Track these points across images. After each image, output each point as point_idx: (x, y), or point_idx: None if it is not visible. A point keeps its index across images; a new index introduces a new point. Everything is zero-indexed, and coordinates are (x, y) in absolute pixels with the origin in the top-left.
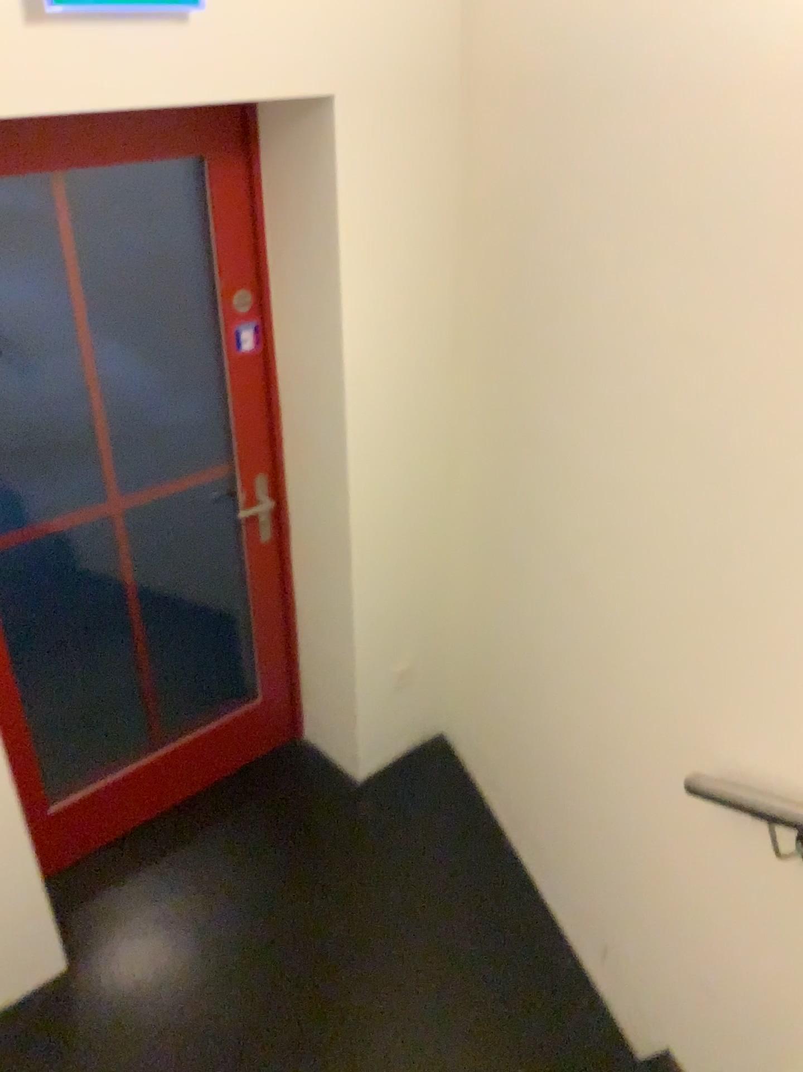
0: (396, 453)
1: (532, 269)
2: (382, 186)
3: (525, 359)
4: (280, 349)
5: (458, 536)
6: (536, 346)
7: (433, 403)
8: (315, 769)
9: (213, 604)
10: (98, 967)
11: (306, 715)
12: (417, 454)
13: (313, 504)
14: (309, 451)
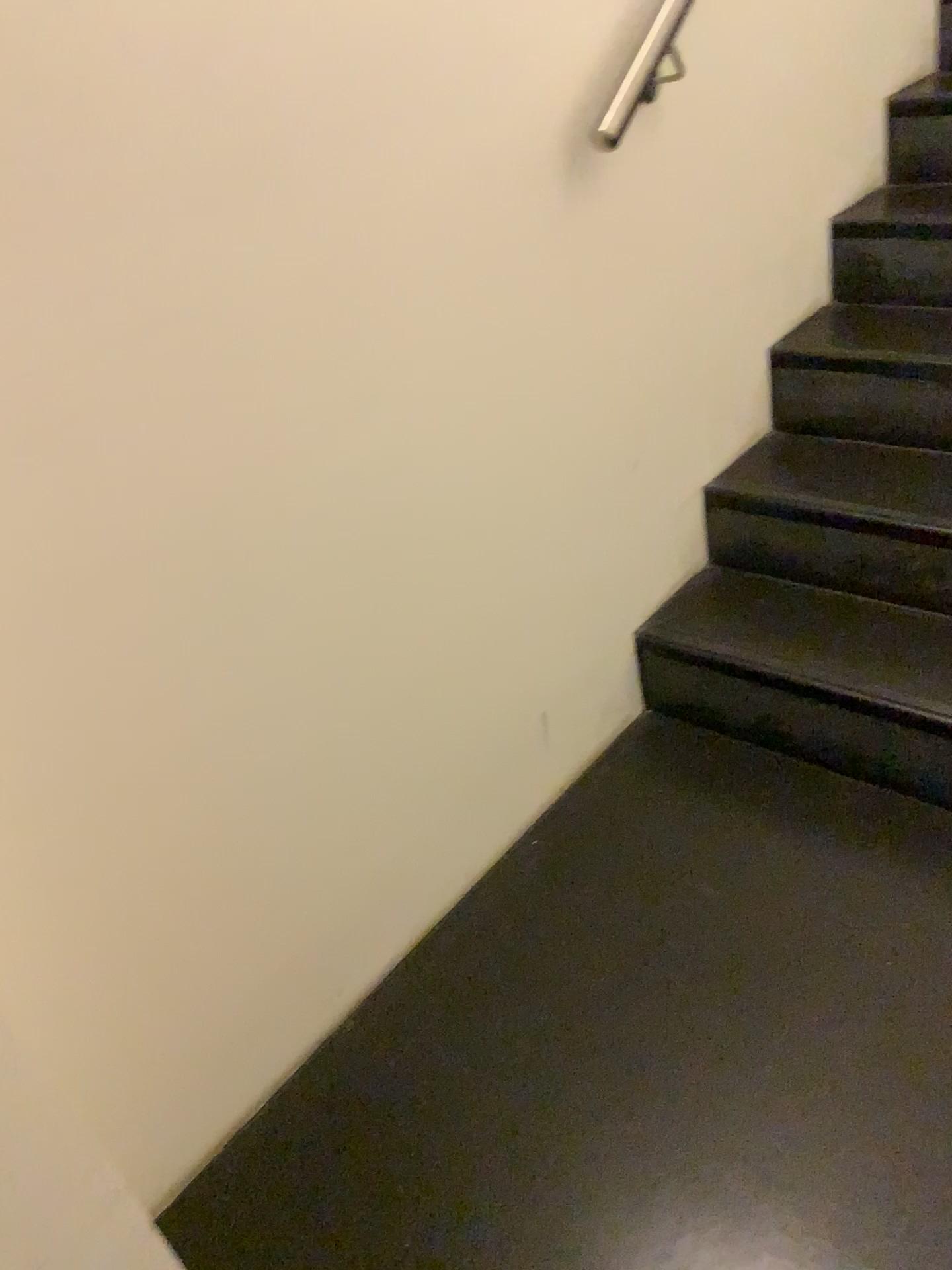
0: None
1: None
2: None
3: None
4: None
5: None
6: None
7: None
8: None
9: None
10: None
11: None
12: None
13: None
14: None
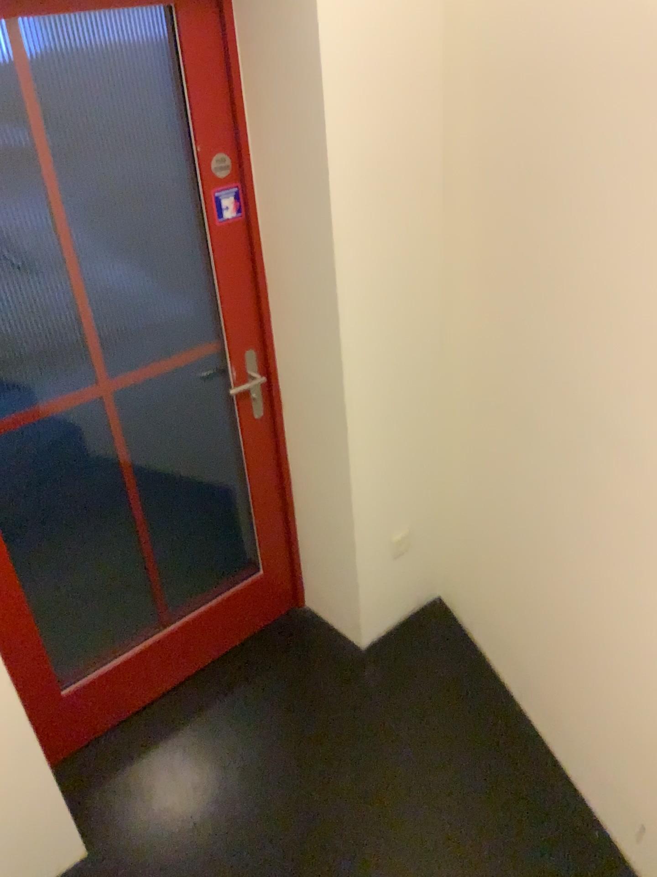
0: (388, 317)
1: (542, 90)
2: (364, 20)
3: (533, 197)
4: (263, 215)
5: (454, 400)
6: (548, 179)
7: (425, 262)
8: (319, 635)
9: (214, 479)
10: (119, 850)
11: (309, 583)
12: (409, 317)
13: (305, 375)
14: (299, 320)
